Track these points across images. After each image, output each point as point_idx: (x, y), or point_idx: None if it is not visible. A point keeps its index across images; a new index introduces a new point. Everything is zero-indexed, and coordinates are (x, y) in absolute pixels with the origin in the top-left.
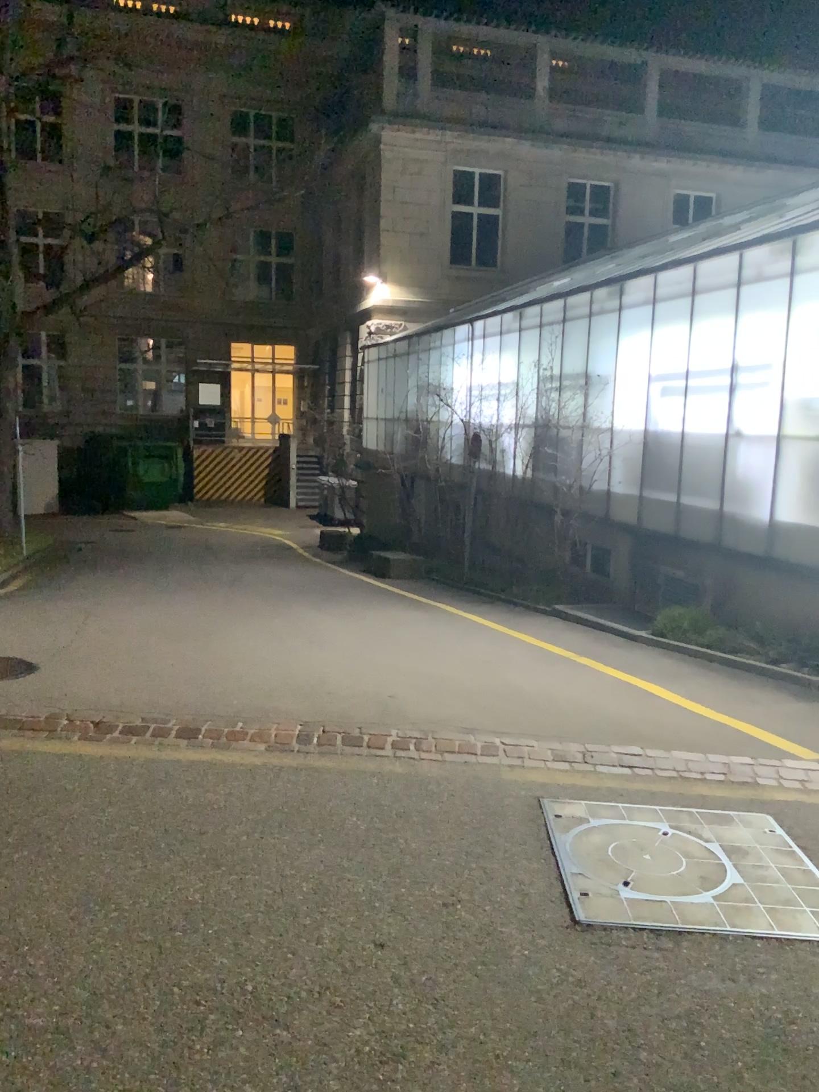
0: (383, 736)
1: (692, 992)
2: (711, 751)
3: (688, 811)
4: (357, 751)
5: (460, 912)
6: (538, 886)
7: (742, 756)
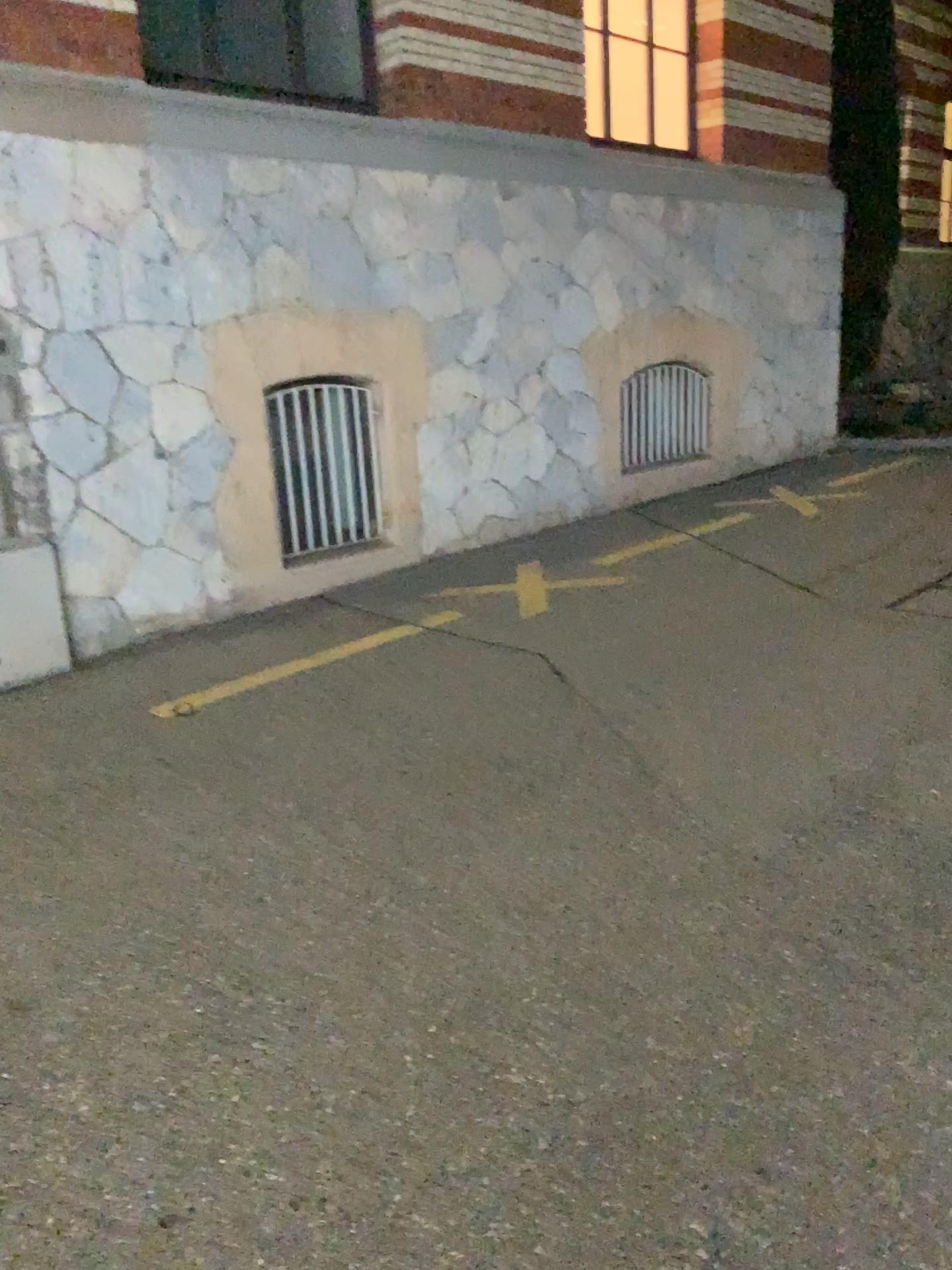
0: None
1: None
2: None
3: None
4: None
5: None
6: None
7: None
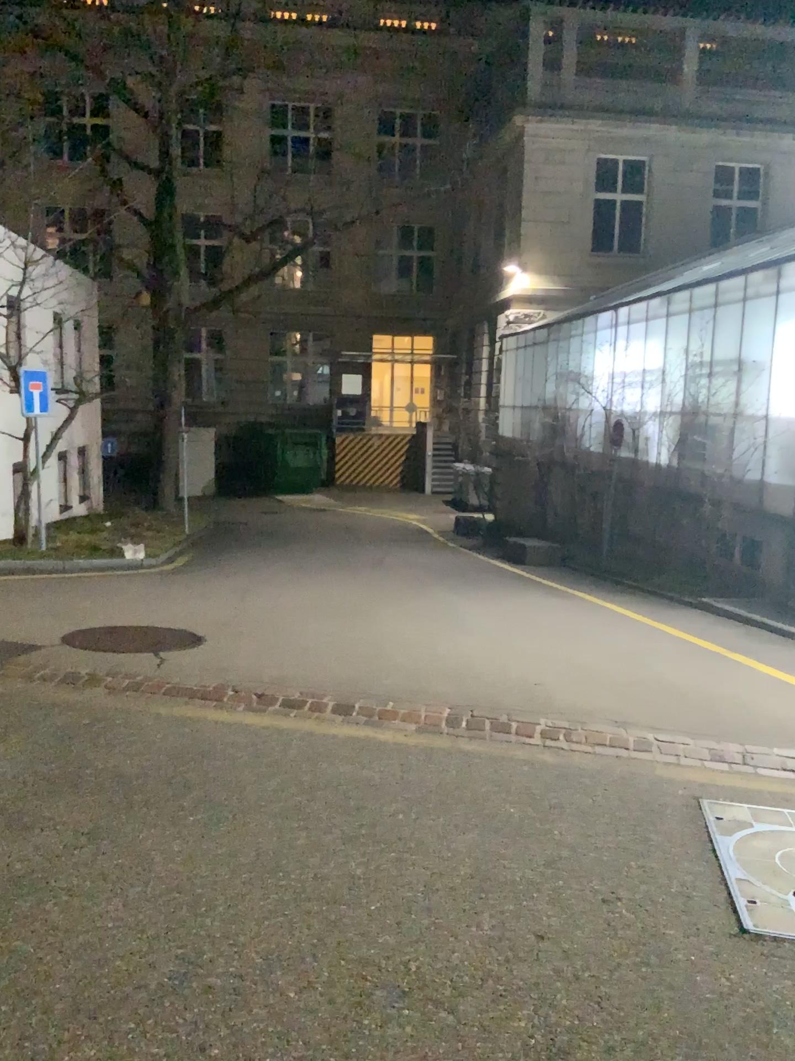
0: (533, 724)
1: None
2: None
3: None
4: (509, 738)
5: (624, 911)
6: (704, 890)
7: None
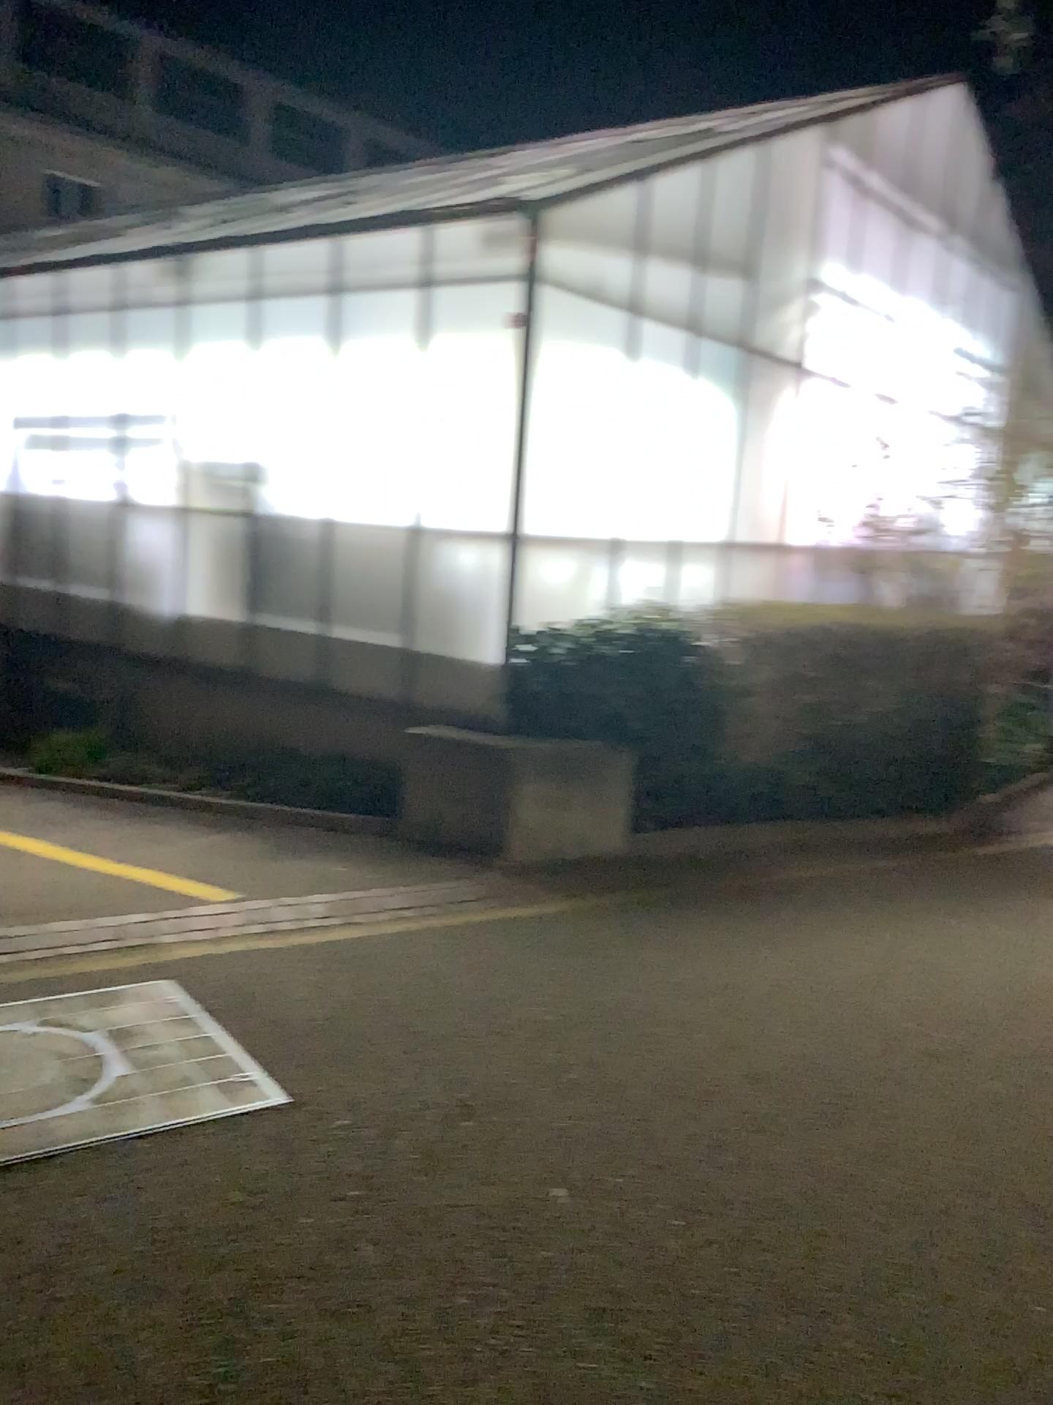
0: None
1: (53, 1229)
2: (100, 913)
3: (66, 996)
4: None
5: None
6: None
7: (139, 912)
